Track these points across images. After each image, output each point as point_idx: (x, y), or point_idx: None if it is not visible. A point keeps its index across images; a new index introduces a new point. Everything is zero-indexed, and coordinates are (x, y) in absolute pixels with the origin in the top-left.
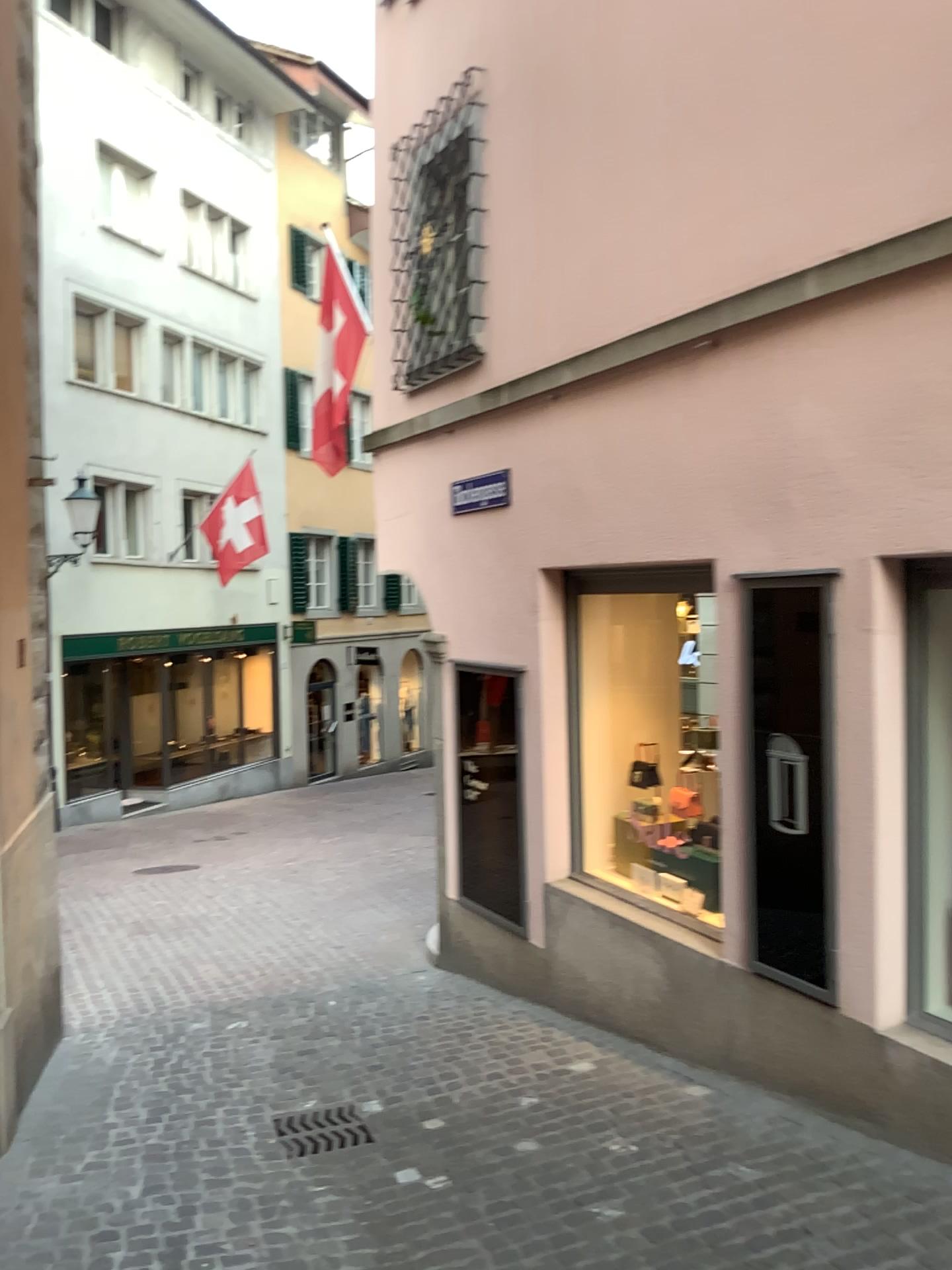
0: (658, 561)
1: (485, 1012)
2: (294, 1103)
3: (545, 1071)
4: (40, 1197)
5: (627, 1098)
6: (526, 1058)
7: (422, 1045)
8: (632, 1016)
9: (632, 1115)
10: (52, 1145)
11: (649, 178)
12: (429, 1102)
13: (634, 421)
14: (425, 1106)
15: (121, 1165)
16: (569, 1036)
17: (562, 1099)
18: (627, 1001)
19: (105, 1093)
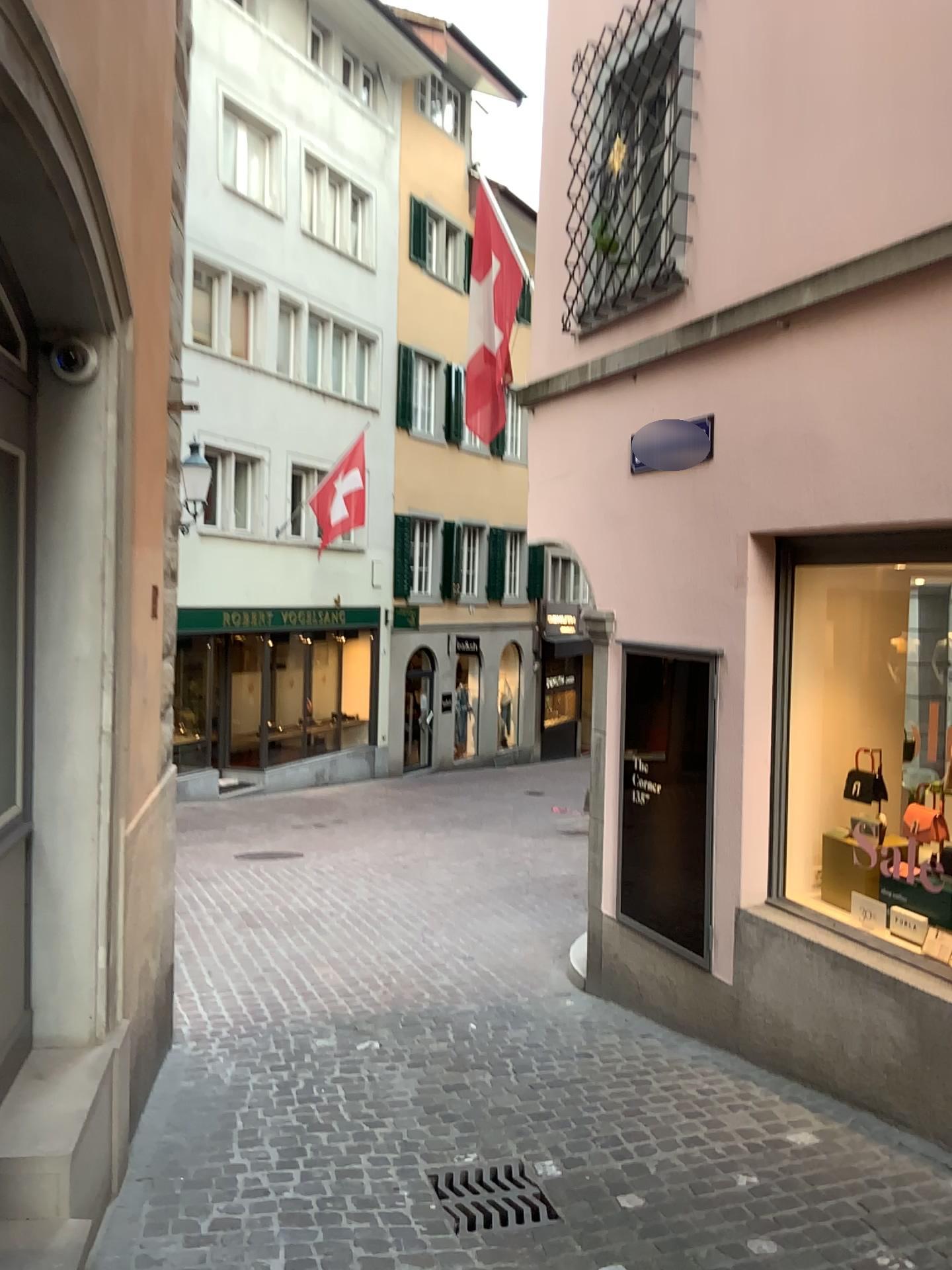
0: (929, 520)
1: (663, 1054)
2: (456, 1159)
3: (759, 1142)
4: (163, 1269)
5: (878, 1190)
6: (730, 1120)
7: (595, 1092)
8: (861, 1079)
9: (893, 1216)
10: (173, 1193)
11: (941, 42)
12: (622, 1173)
13: (901, 348)
14: (617, 1176)
15: (257, 1229)
16: (774, 1095)
17: (793, 1183)
18: (854, 1059)
19: (230, 1127)
